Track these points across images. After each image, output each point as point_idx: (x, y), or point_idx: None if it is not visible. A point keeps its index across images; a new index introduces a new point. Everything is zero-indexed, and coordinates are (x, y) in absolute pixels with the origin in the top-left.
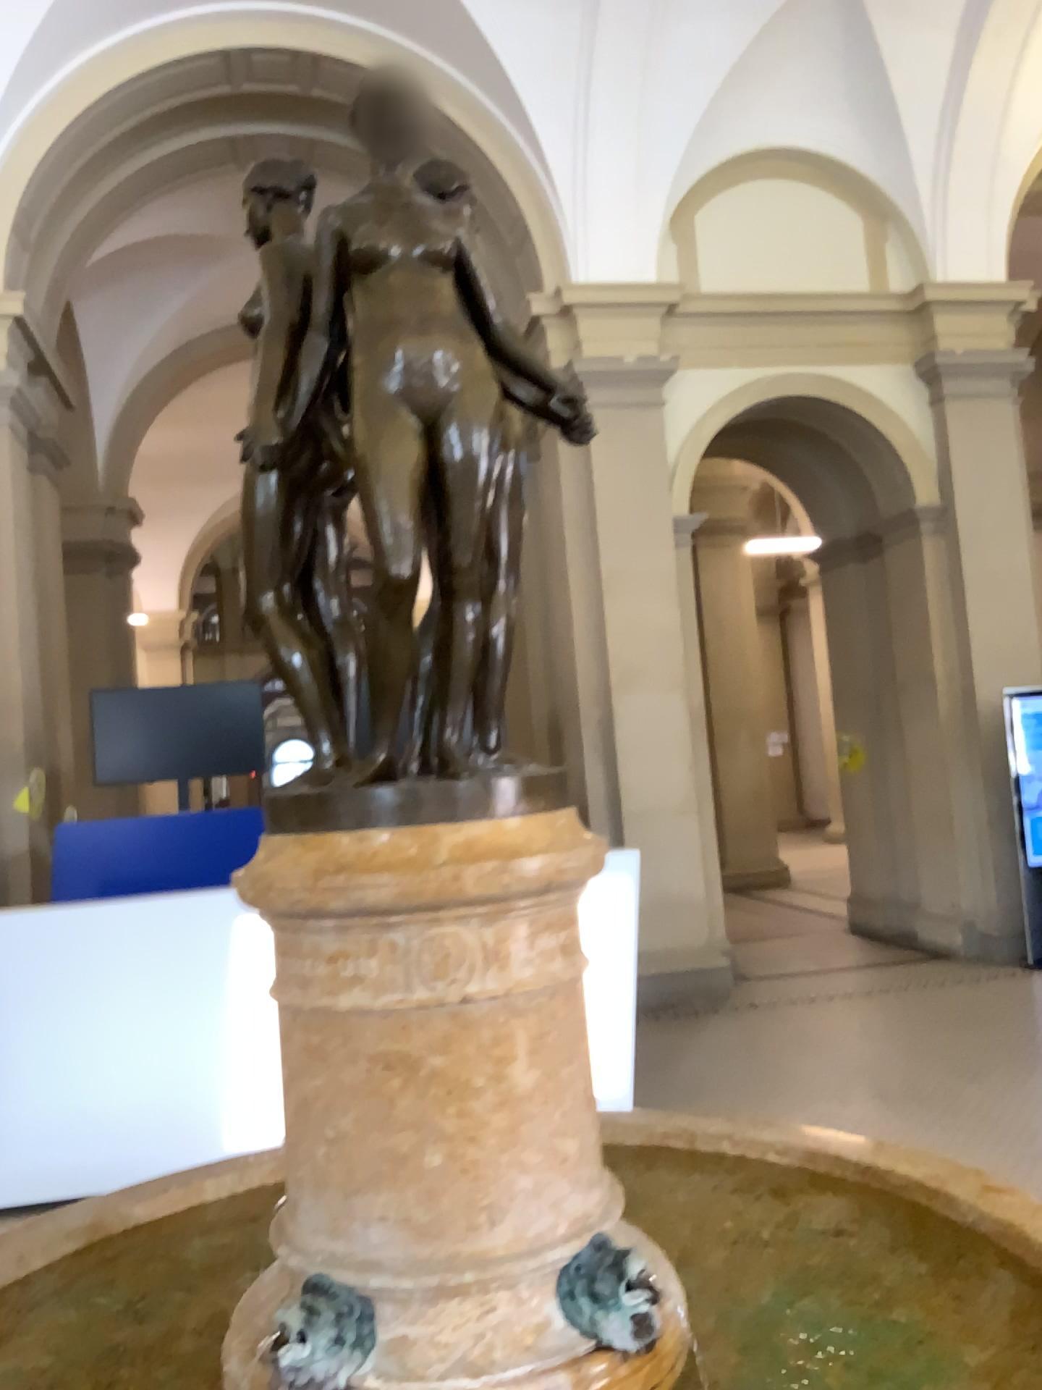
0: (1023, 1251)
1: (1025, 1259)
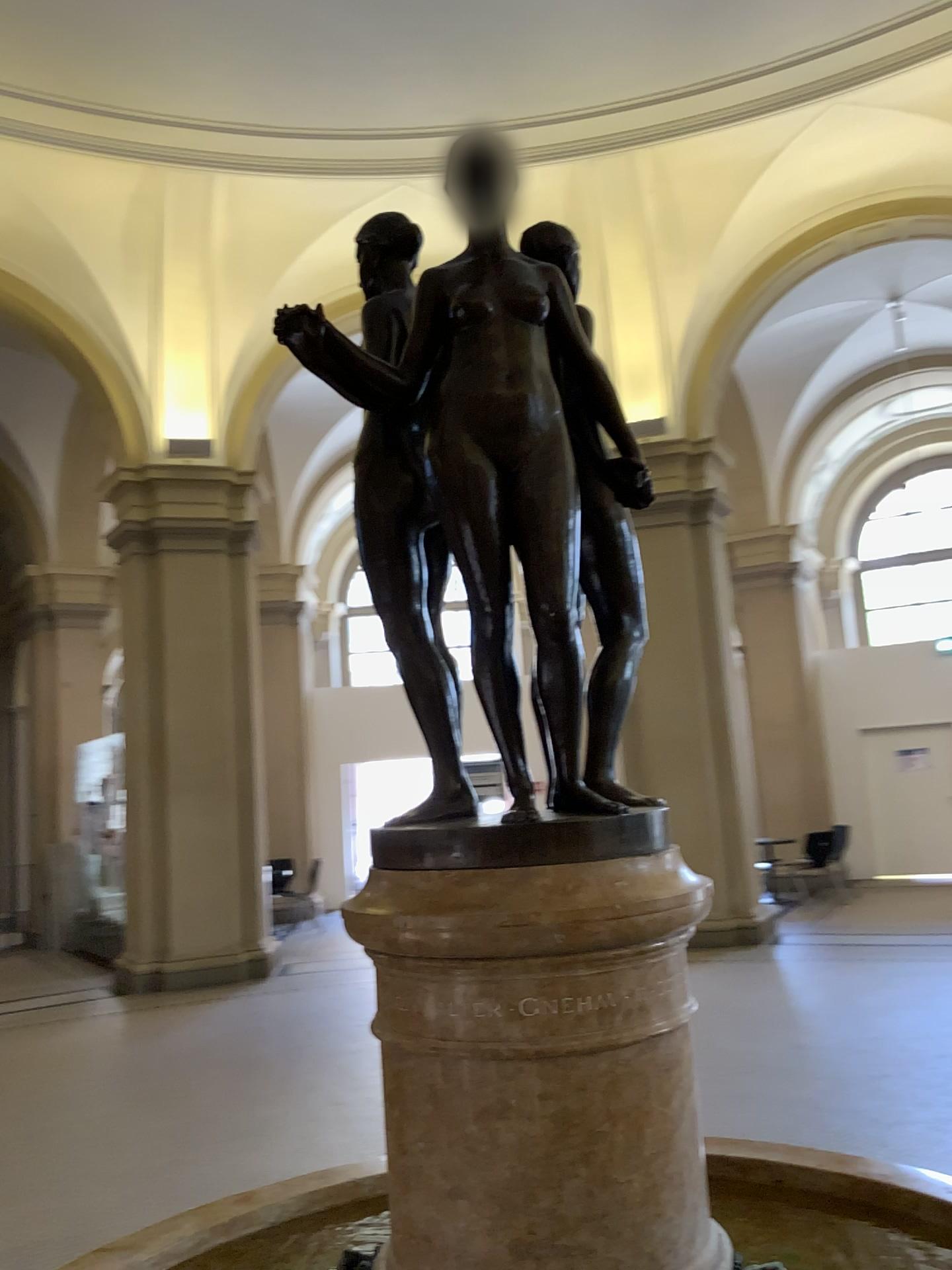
0: (325, 1202)
1: (324, 1208)
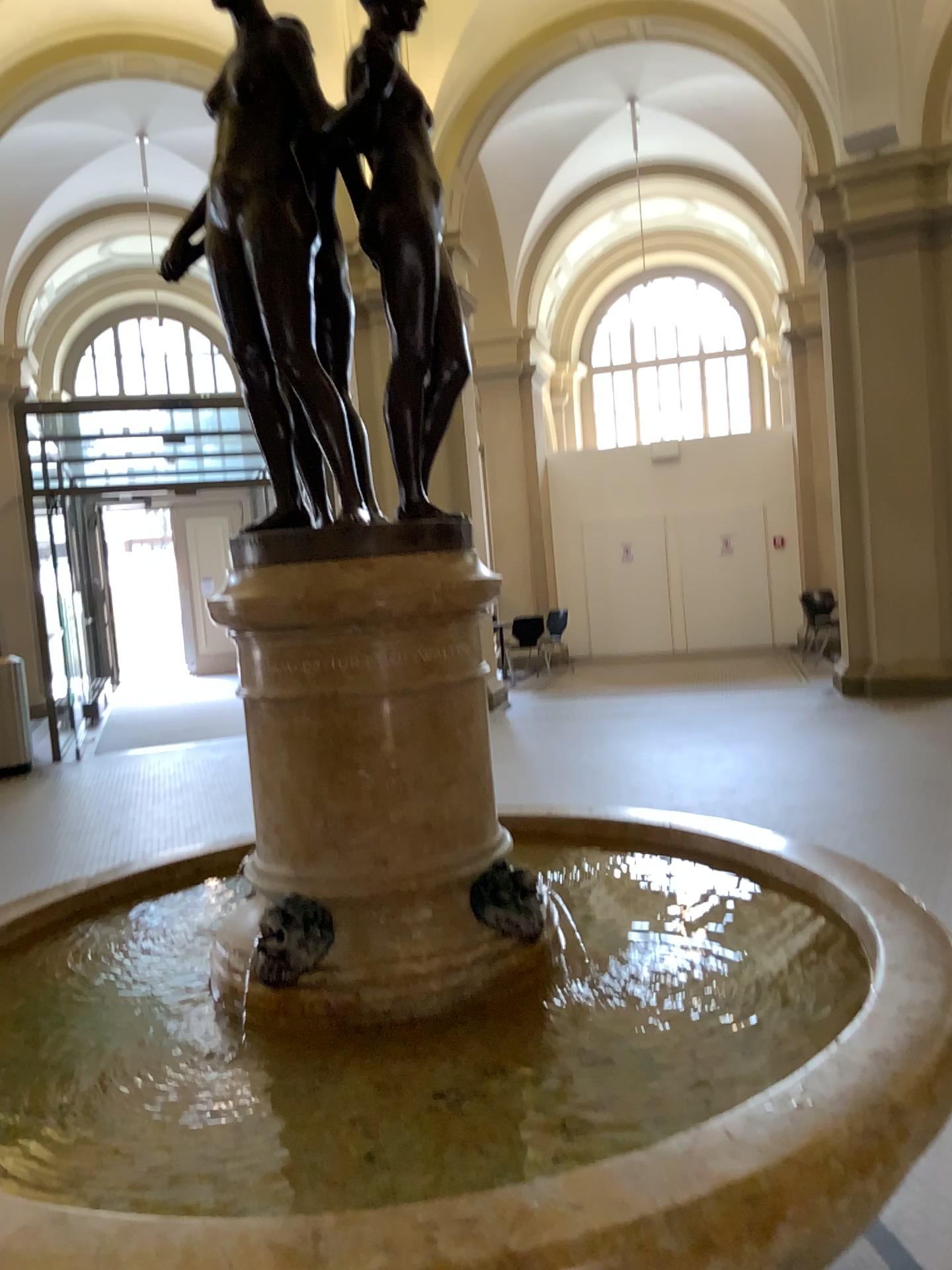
0: None
1: None
